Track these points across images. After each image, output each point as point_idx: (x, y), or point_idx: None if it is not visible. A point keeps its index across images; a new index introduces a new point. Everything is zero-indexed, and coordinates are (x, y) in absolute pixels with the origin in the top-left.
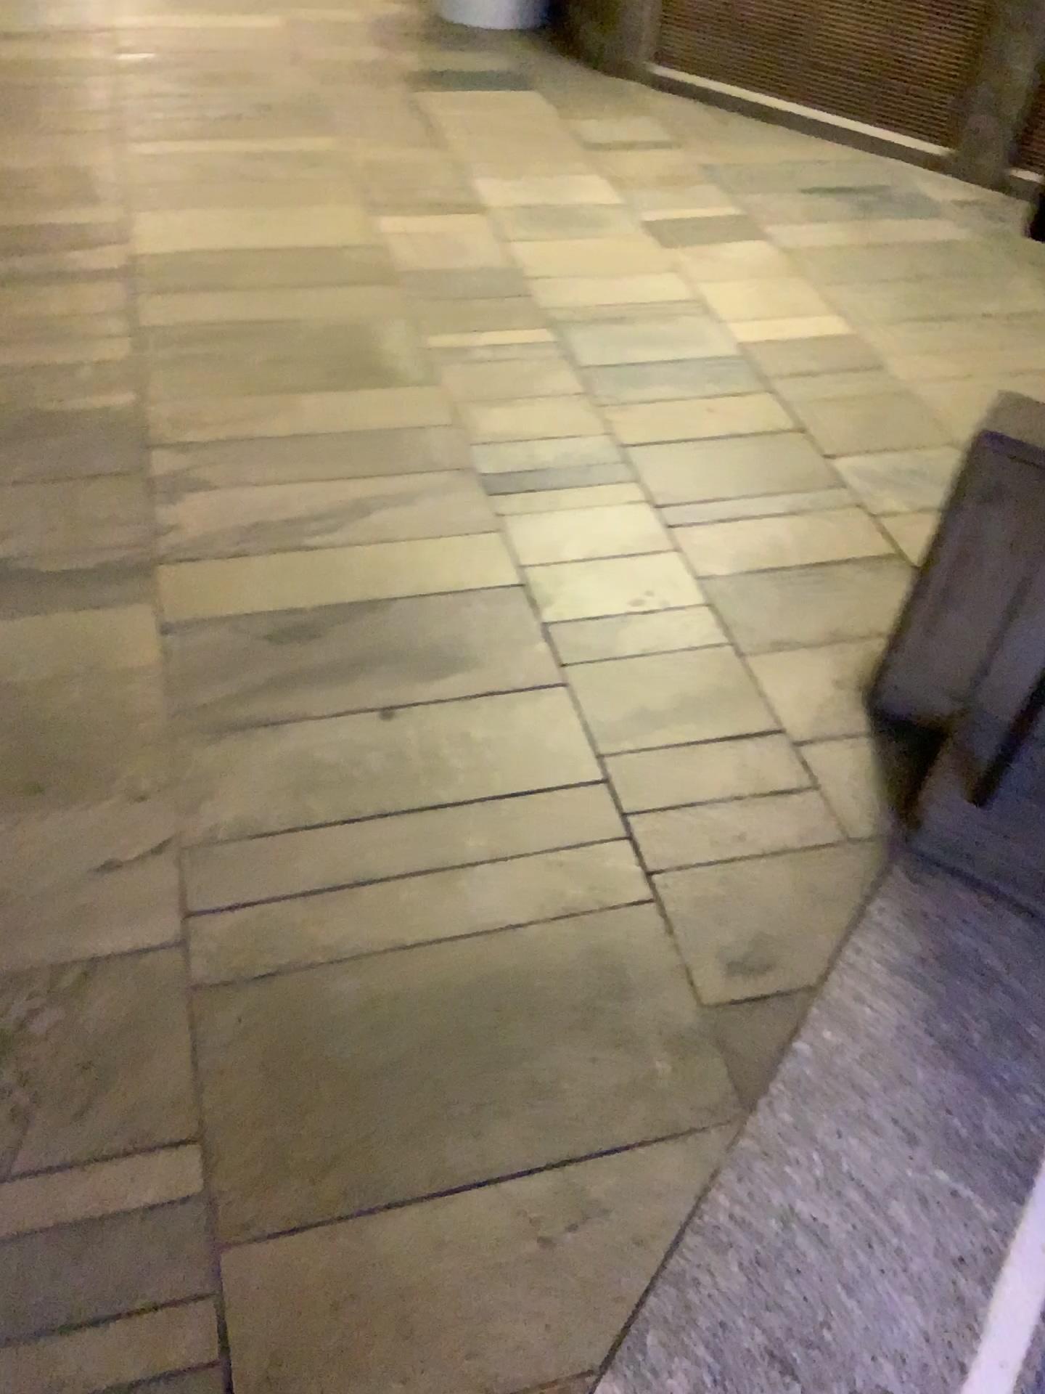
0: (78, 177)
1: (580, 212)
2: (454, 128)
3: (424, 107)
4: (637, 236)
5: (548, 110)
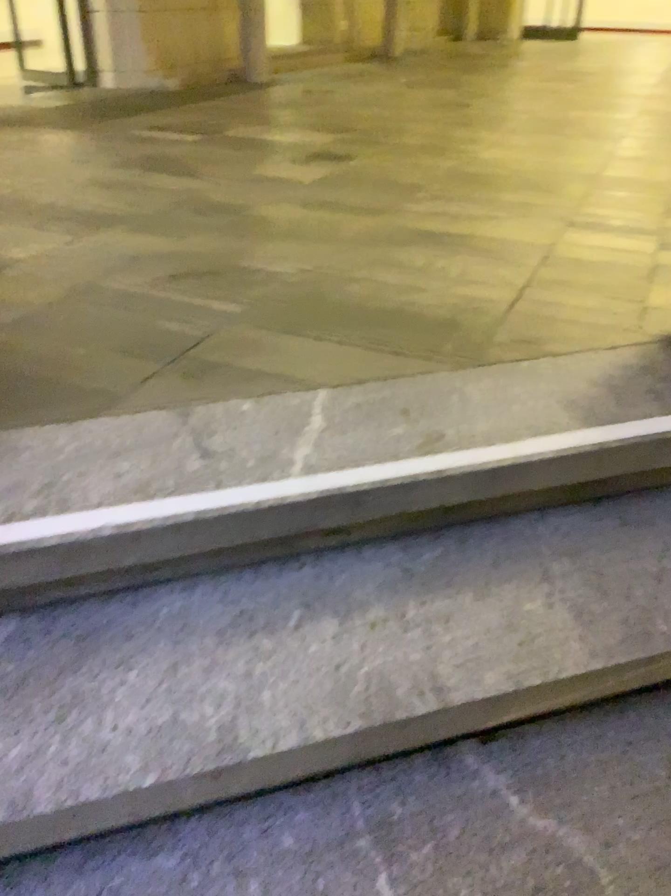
0: (475, 140)
1: None
2: None
3: None
4: None
5: None
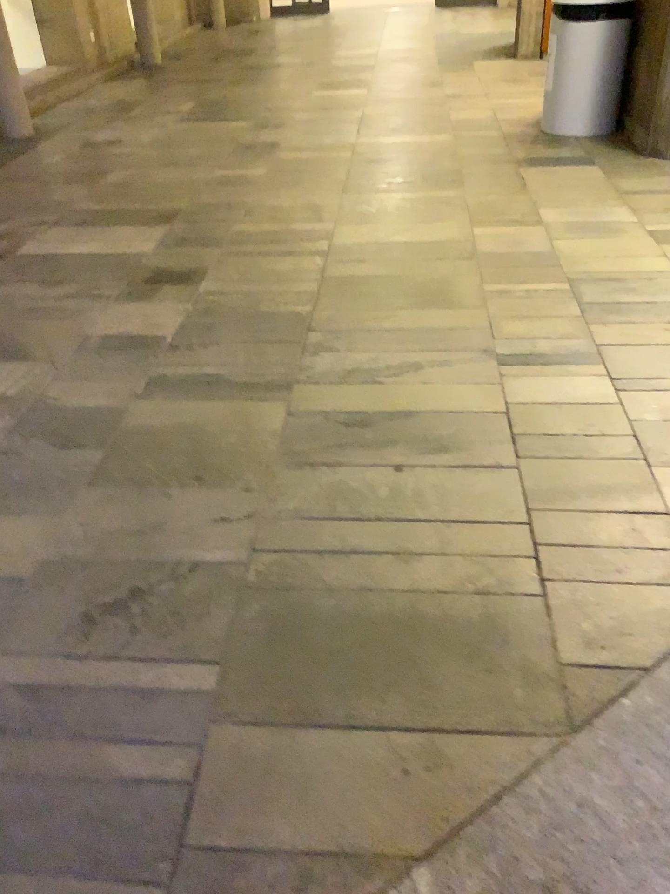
0: (315, 208)
1: (609, 226)
2: (539, 185)
3: (523, 175)
4: (645, 239)
5: (603, 175)
